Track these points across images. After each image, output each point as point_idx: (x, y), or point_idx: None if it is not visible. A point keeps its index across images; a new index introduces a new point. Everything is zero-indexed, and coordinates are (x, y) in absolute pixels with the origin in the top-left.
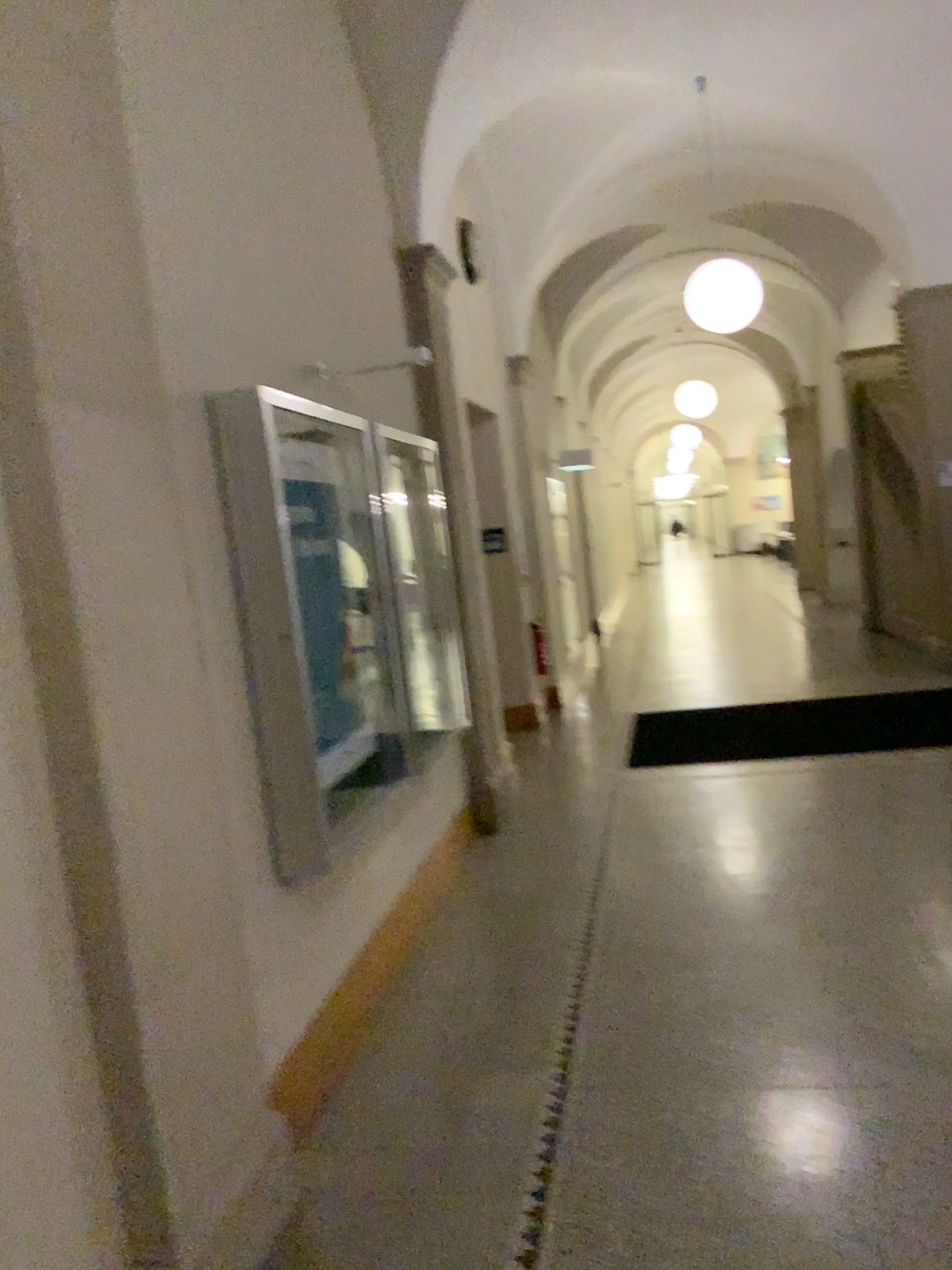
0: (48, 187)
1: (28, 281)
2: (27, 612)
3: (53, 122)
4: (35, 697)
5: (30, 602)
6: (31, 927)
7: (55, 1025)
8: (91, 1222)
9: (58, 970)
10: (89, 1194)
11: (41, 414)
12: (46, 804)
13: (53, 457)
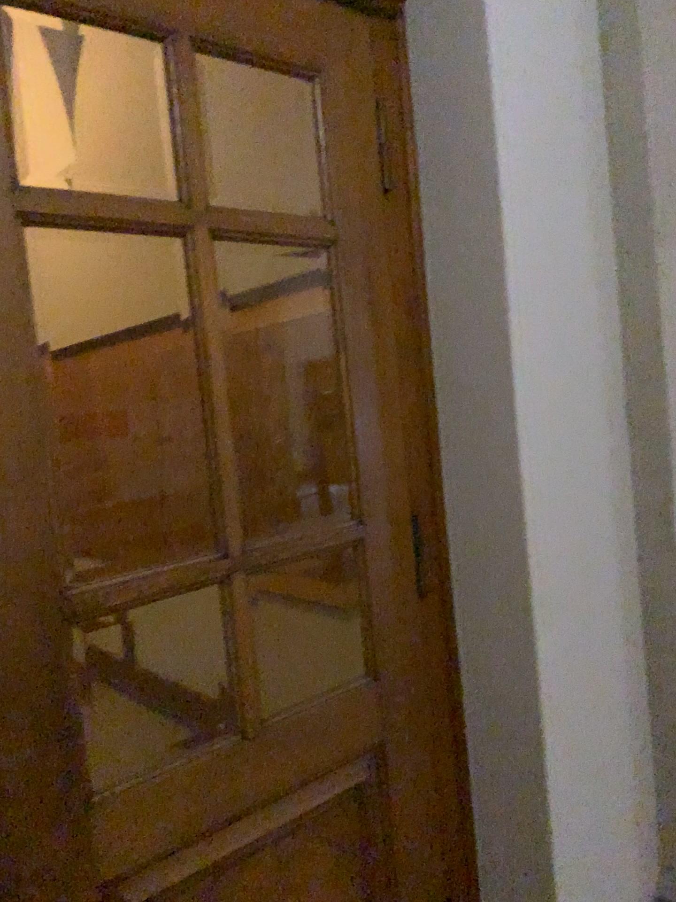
0: (669, 66)
1: (651, 142)
2: (629, 391)
3: (675, 14)
4: (629, 453)
5: (631, 384)
6: (615, 616)
7: (624, 689)
8: (638, 833)
9: (629, 650)
10: (637, 813)
11: (653, 243)
12: (630, 531)
13: (658, 275)
